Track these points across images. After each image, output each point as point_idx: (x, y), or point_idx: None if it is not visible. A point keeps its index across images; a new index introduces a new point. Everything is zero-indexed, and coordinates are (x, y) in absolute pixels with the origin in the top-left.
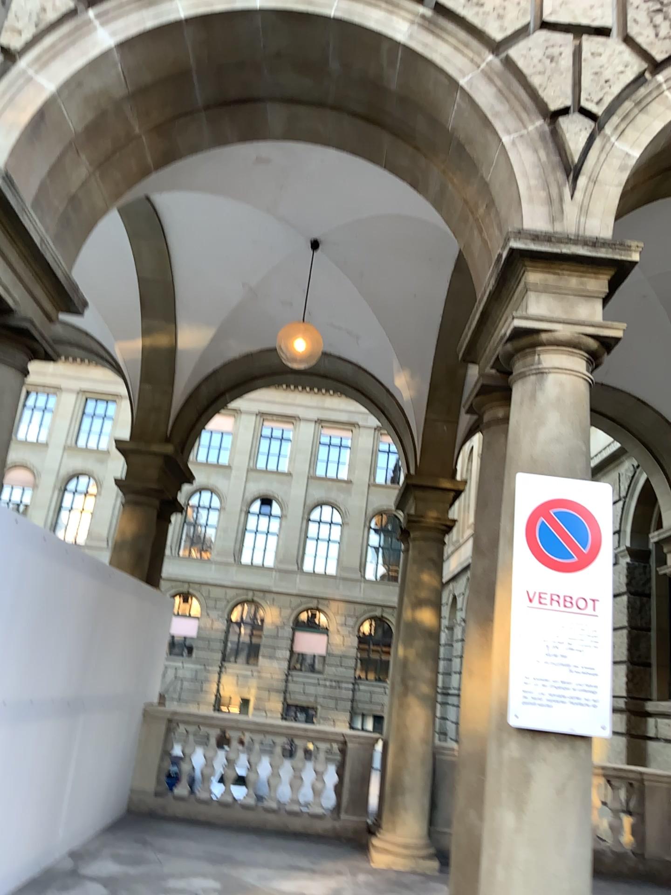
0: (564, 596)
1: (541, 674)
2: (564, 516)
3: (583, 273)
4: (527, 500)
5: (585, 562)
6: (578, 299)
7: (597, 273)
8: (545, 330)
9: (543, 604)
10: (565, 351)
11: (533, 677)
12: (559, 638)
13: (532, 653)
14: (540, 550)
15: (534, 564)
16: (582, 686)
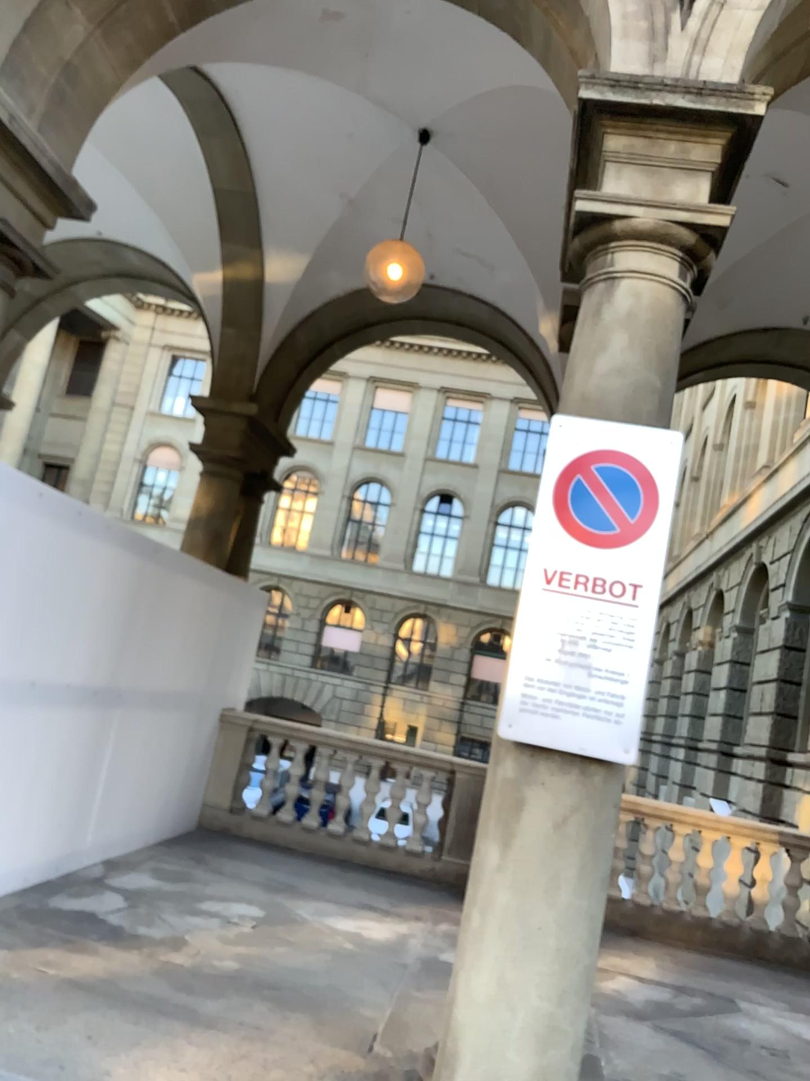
0: (593, 579)
1: (549, 677)
2: (603, 473)
3: (681, 136)
4: (560, 451)
5: (625, 535)
6: (671, 174)
7: (700, 136)
8: (619, 219)
9: (563, 587)
10: (643, 248)
11: (538, 680)
12: (578, 633)
13: (541, 649)
14: (568, 516)
15: (558, 535)
16: (602, 696)
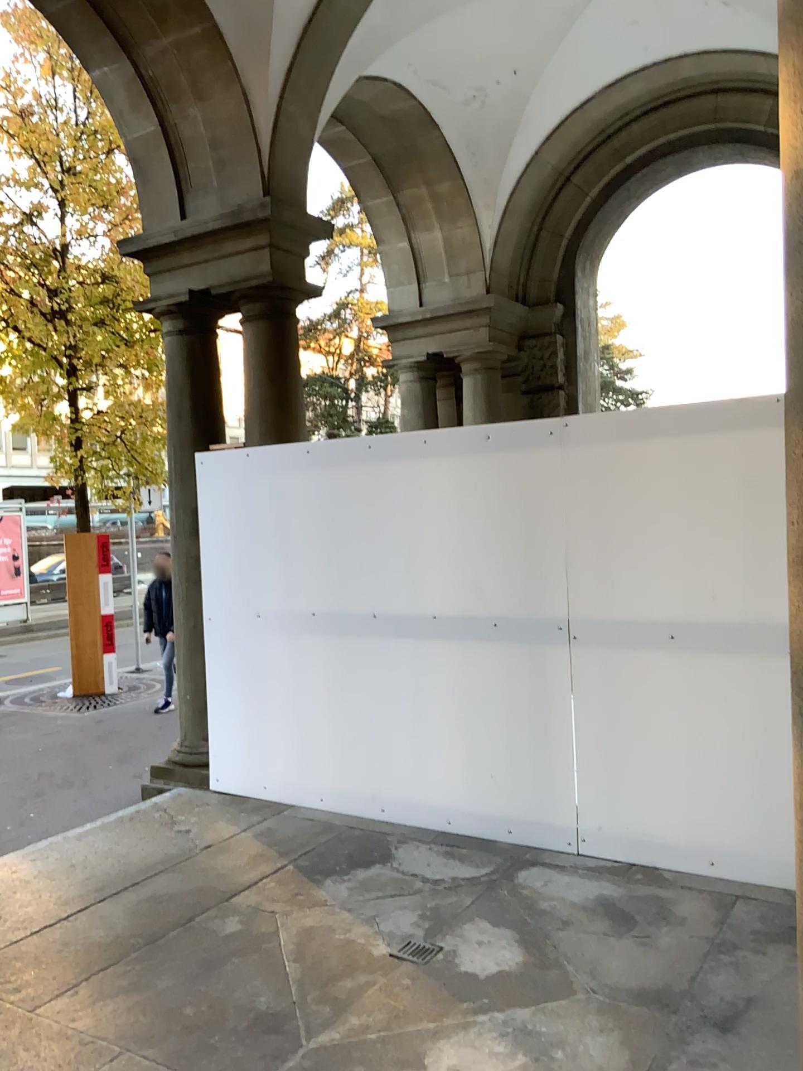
0: None
1: None
2: None
3: None
4: None
5: None
6: None
7: None
8: None
9: None
10: None
11: None
12: None
13: None
14: None
15: None
16: None
